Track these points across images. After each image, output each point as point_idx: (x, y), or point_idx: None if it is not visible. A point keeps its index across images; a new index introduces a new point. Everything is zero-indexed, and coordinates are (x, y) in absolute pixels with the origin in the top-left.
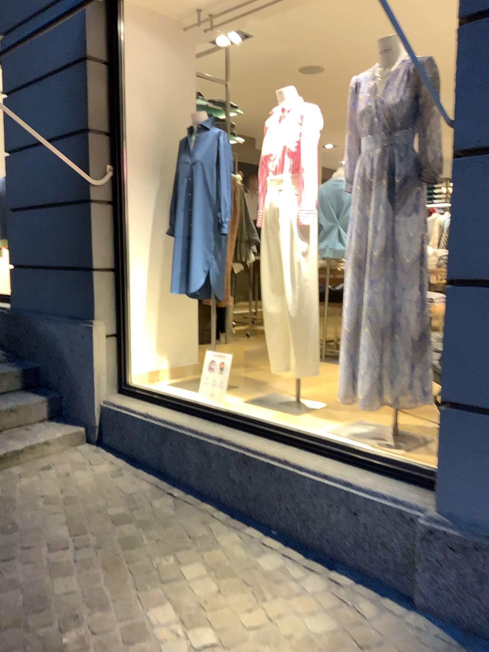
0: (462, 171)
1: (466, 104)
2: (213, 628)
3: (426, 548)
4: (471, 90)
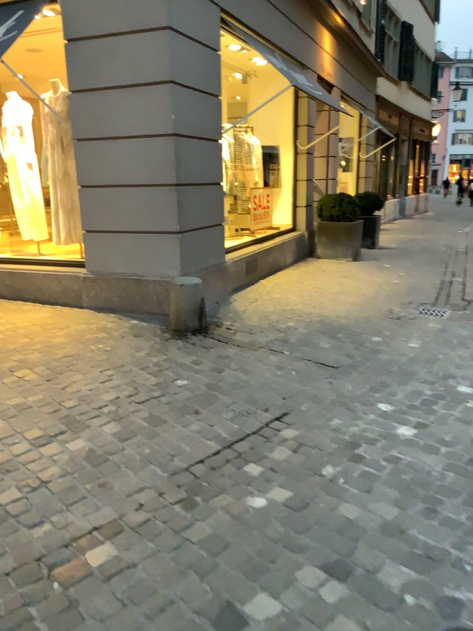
0: (77, 146)
1: (75, 123)
2: (4, 317)
3: (83, 284)
4: (76, 118)
